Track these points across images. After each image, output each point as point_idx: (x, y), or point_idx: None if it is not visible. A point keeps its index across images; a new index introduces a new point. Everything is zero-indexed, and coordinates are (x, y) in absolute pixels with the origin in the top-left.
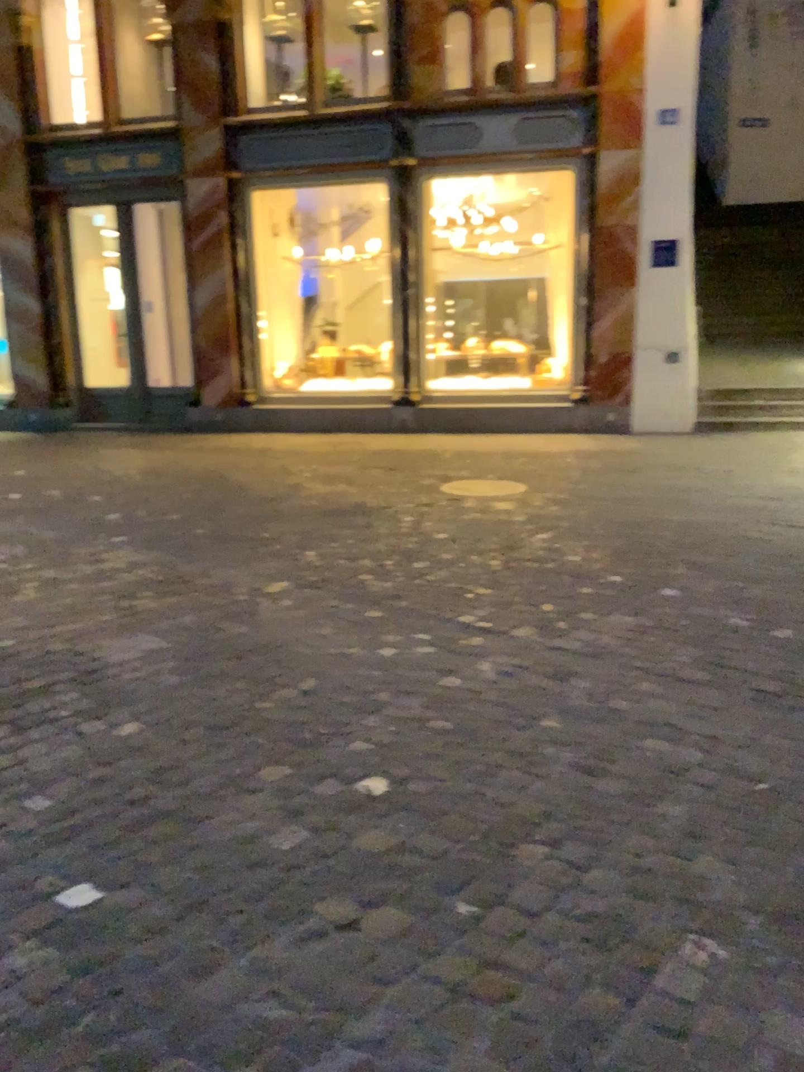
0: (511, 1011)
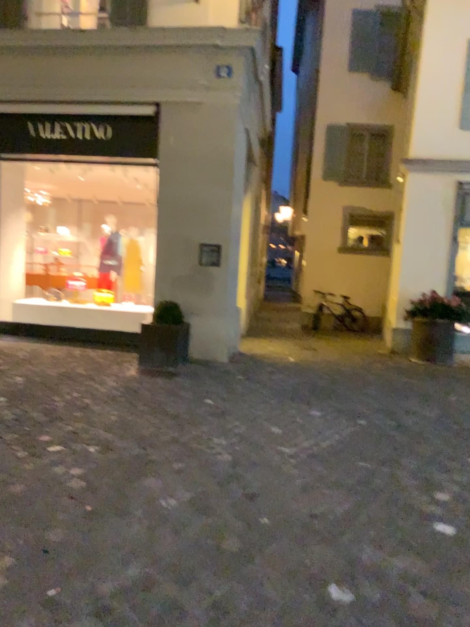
0: (240, 483)
